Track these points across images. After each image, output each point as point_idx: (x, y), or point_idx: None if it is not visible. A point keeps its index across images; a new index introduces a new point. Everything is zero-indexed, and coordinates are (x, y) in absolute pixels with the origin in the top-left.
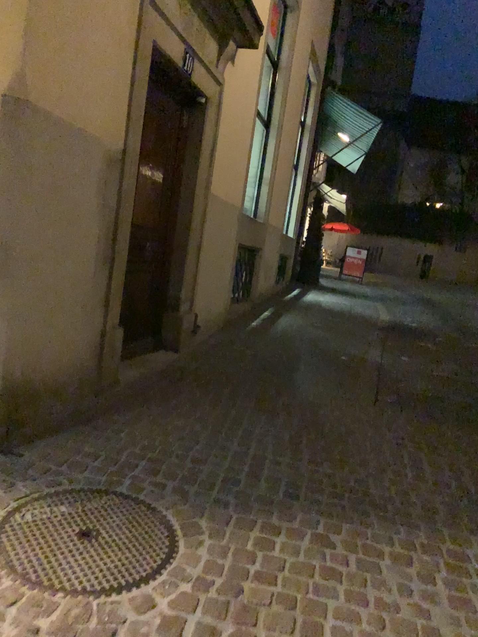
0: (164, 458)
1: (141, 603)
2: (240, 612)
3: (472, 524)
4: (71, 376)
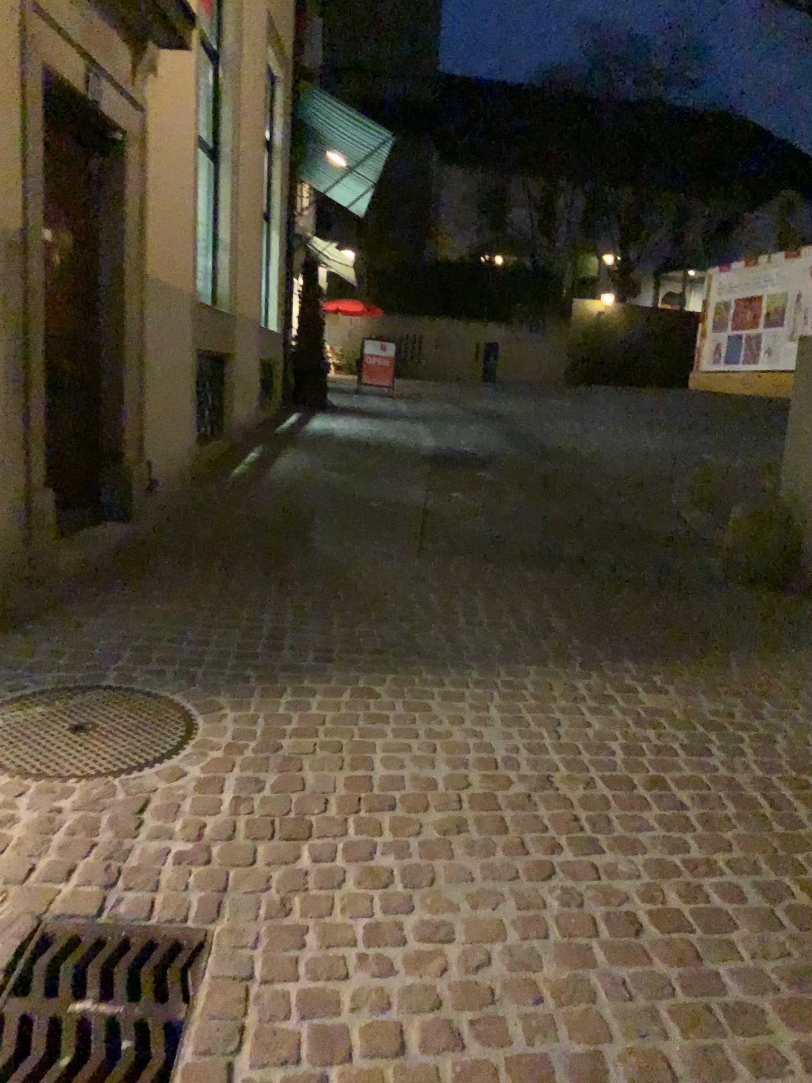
0: (152, 644)
1: (169, 772)
2: (282, 761)
3: (532, 656)
4: None
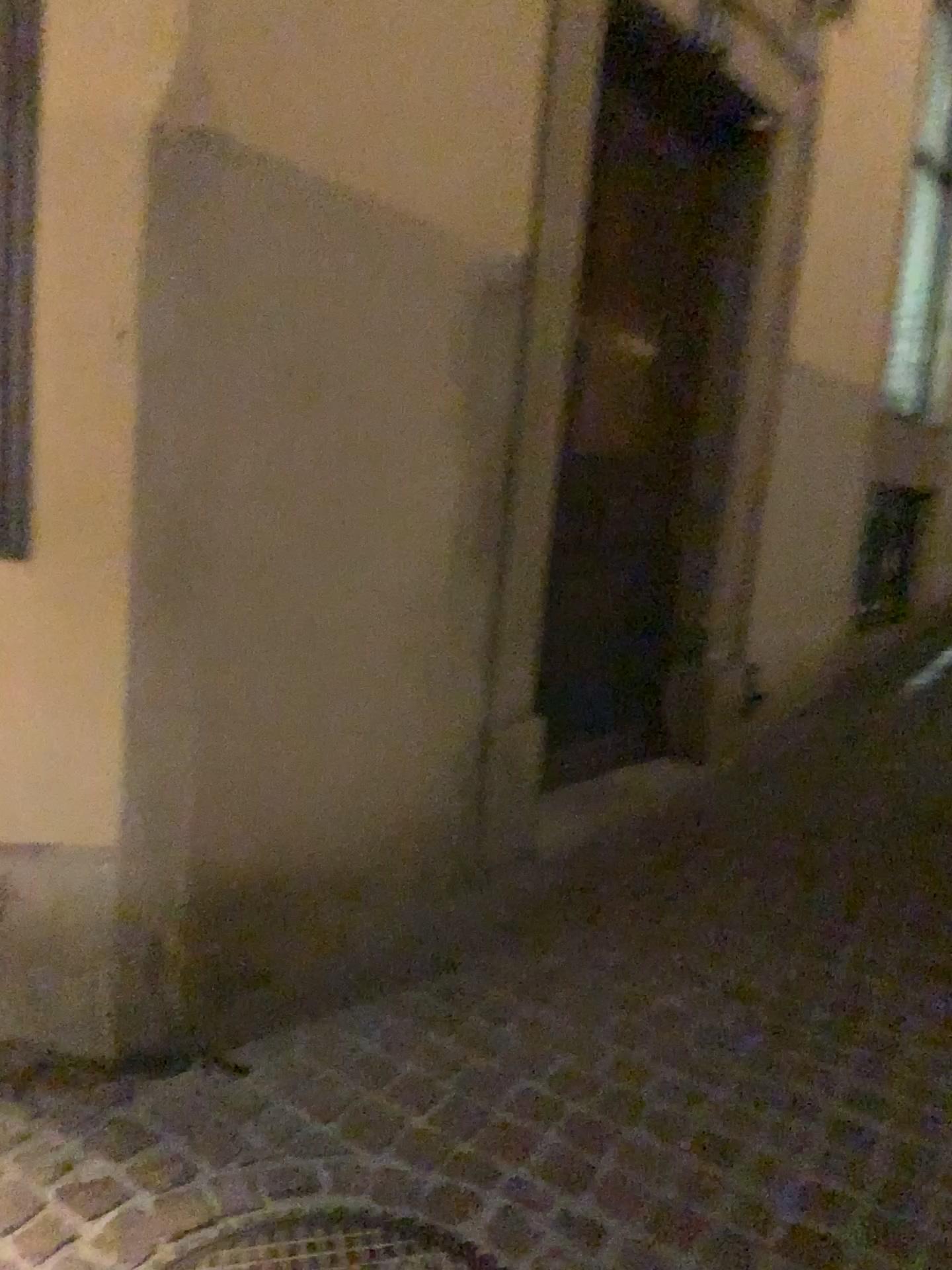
0: (614, 1125)
1: None
2: None
3: None
4: (390, 851)
